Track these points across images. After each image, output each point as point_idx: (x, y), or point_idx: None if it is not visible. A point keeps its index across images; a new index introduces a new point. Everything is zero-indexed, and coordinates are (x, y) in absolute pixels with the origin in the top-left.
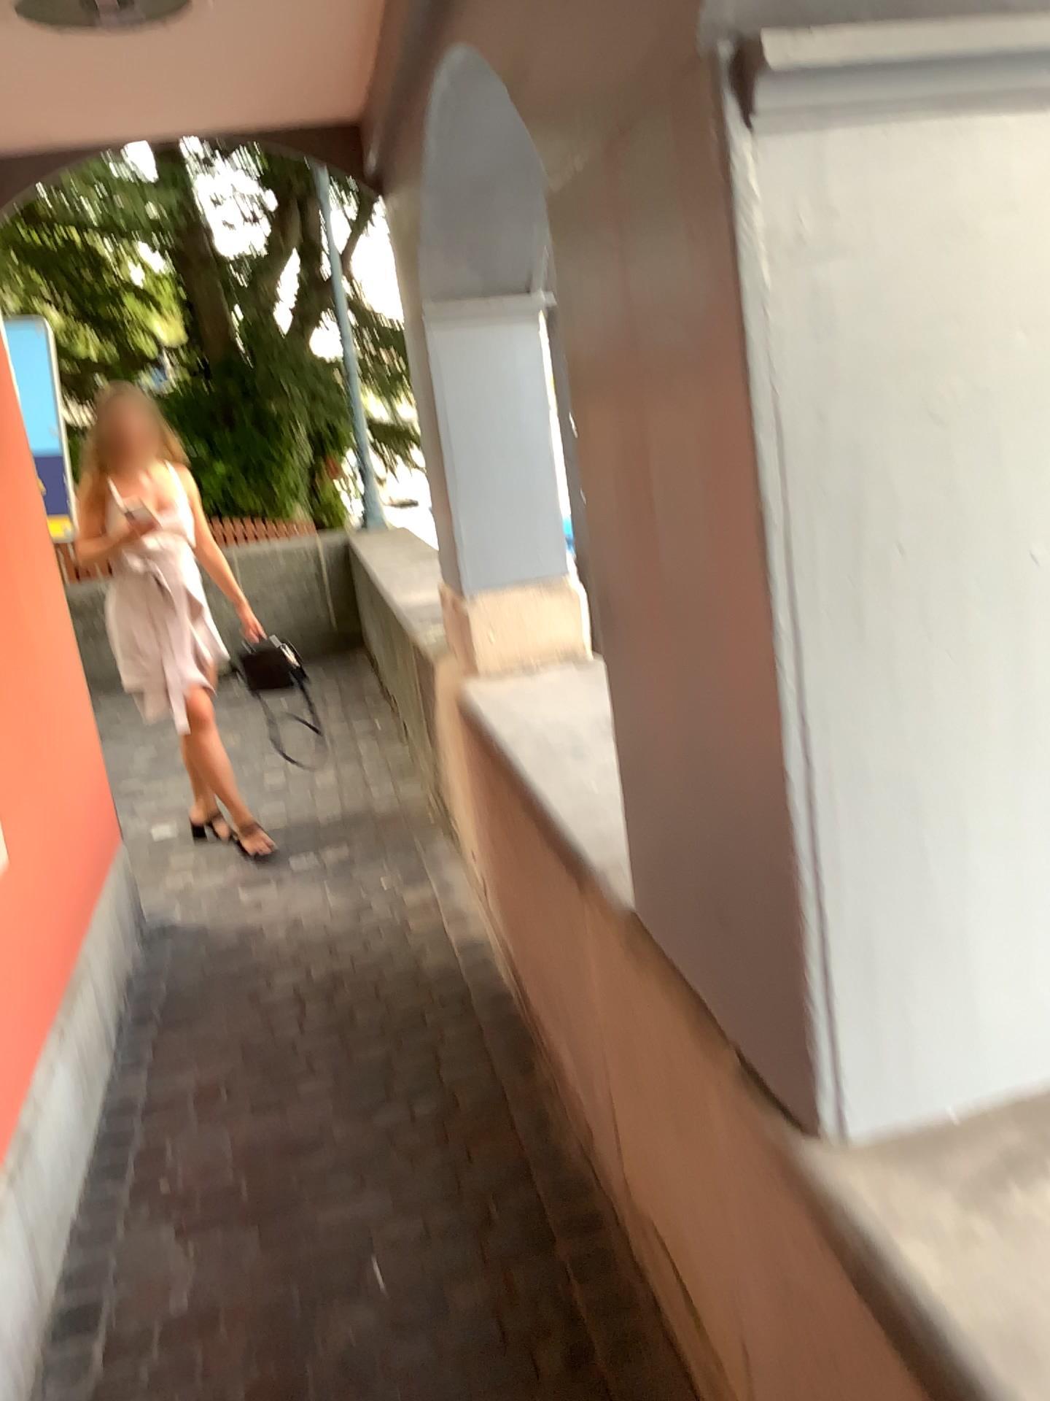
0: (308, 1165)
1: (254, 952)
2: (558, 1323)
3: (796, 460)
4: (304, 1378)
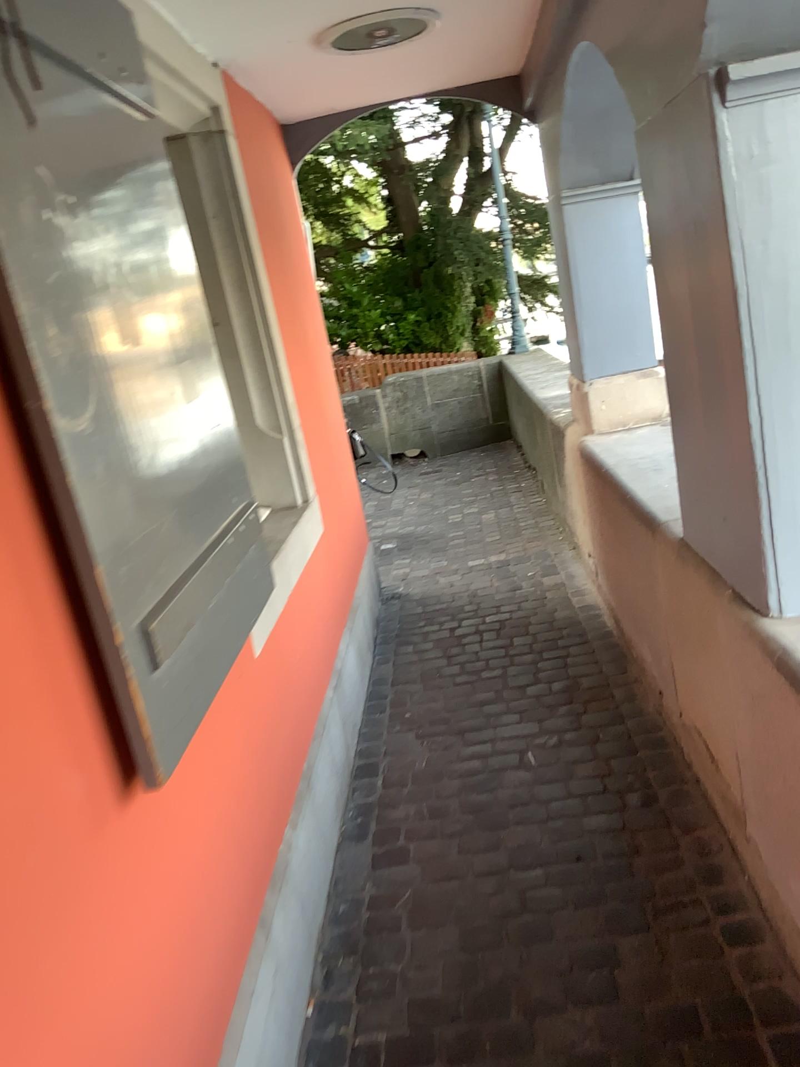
0: (489, 710)
1: (450, 608)
2: (636, 785)
3: (750, 264)
4: (491, 799)
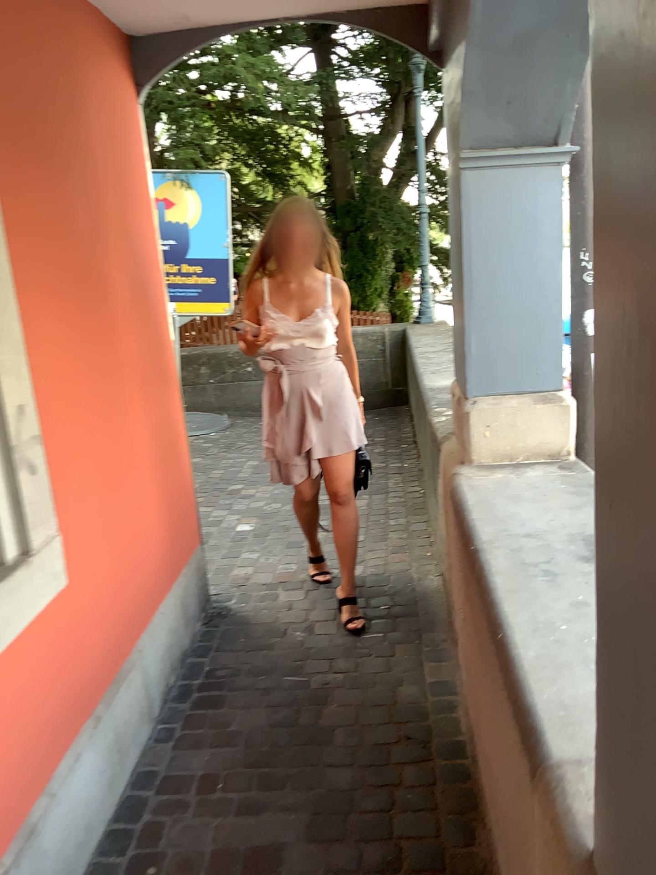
0: None
1: (276, 649)
2: None
3: None
4: None
